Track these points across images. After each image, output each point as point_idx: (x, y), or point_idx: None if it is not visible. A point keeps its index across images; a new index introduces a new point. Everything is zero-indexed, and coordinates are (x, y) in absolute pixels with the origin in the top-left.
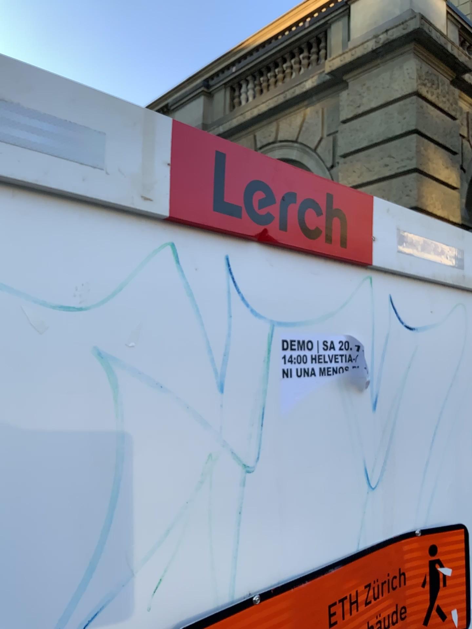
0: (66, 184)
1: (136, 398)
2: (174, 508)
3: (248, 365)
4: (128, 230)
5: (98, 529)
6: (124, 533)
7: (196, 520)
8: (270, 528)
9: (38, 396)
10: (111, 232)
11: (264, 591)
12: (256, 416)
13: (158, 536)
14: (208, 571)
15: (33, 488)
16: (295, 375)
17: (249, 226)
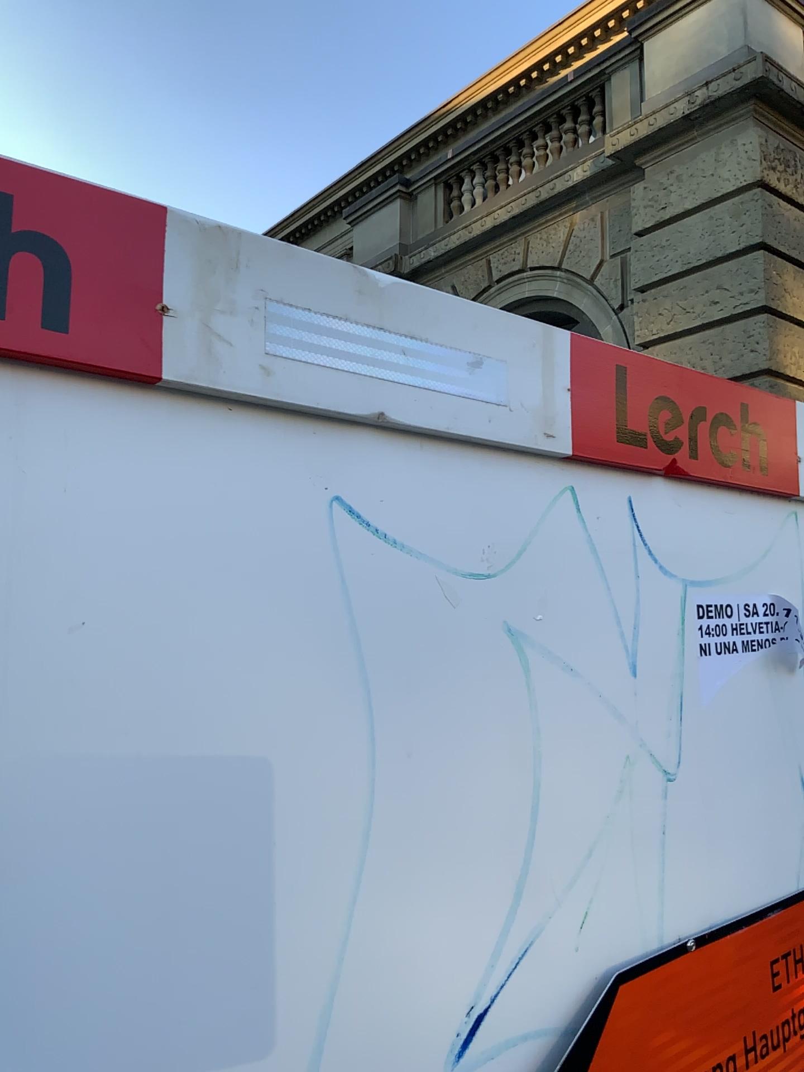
0: (474, 427)
1: (548, 686)
2: (595, 824)
3: (661, 640)
4: (527, 474)
5: (522, 847)
6: (547, 853)
7: (618, 841)
8: (697, 856)
9: (457, 684)
10: (512, 479)
11: (697, 937)
12: (673, 707)
13: (581, 859)
14: (634, 907)
15: (459, 794)
16: (713, 651)
17: (655, 458)
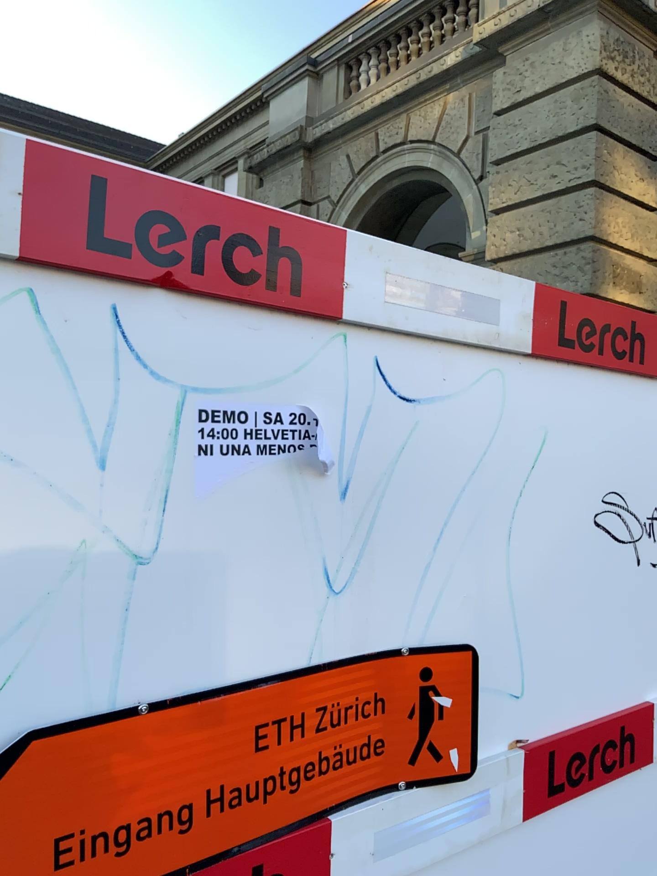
0: None
1: None
2: (31, 599)
3: (145, 439)
4: None
5: None
6: None
7: (63, 615)
8: (174, 632)
9: None
10: None
11: (159, 702)
12: (155, 500)
13: (7, 629)
14: (79, 673)
15: None
16: (217, 452)
17: (143, 269)
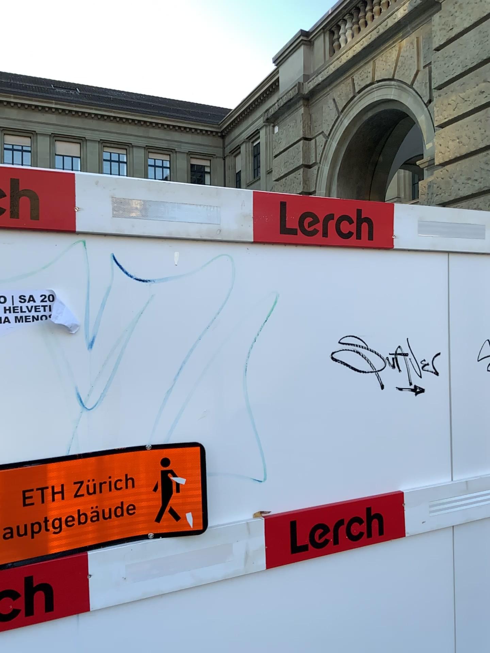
0: None
1: None
2: None
3: None
4: None
5: None
6: None
7: None
8: None
9: None
10: None
11: None
12: None
13: None
14: None
15: None
16: None
17: None
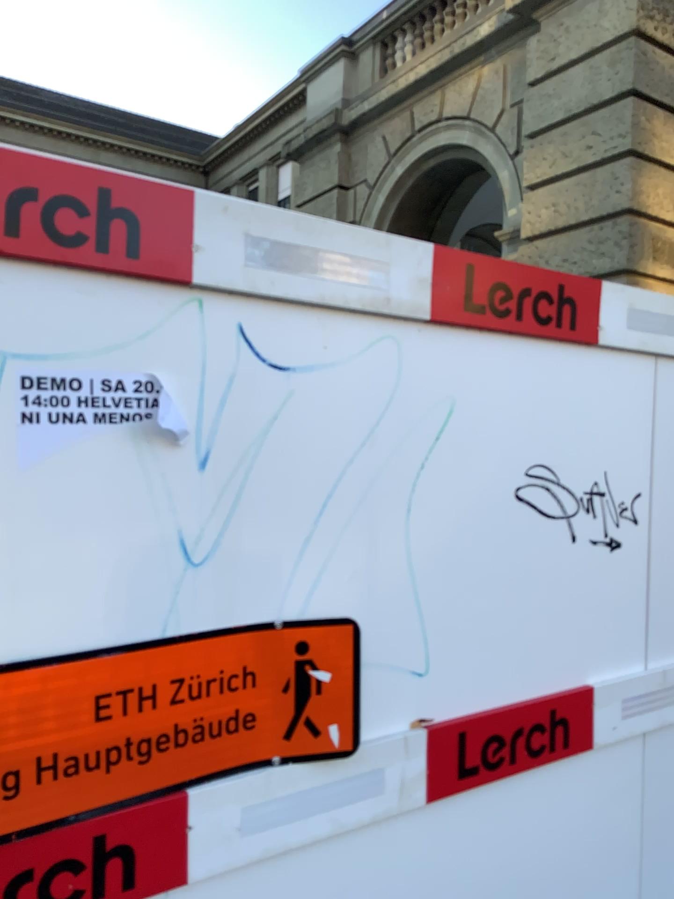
0: None
1: None
2: None
3: None
4: None
5: None
6: None
7: None
8: None
9: None
10: None
11: None
12: None
13: None
14: None
15: None
16: (47, 420)
17: None
